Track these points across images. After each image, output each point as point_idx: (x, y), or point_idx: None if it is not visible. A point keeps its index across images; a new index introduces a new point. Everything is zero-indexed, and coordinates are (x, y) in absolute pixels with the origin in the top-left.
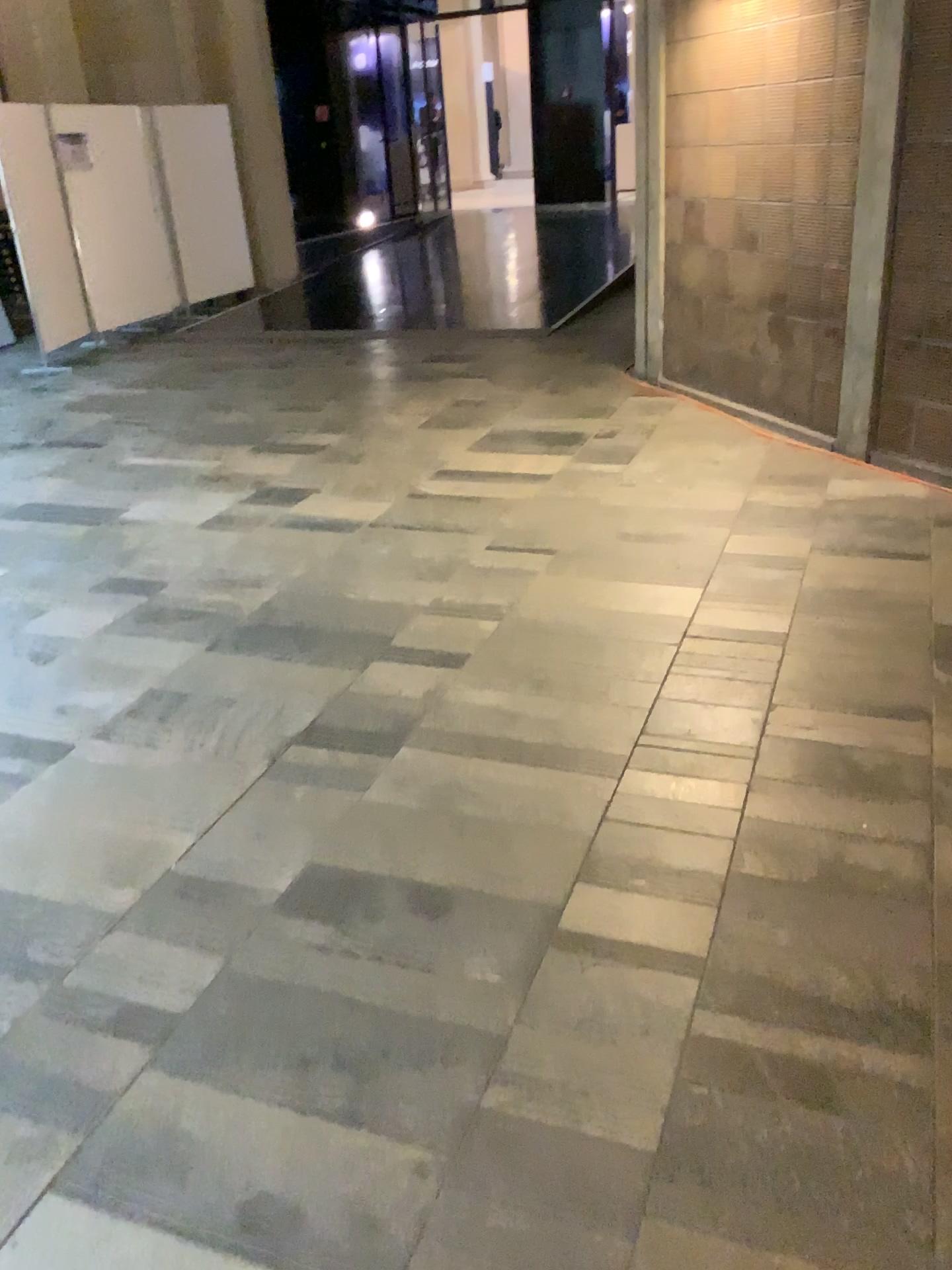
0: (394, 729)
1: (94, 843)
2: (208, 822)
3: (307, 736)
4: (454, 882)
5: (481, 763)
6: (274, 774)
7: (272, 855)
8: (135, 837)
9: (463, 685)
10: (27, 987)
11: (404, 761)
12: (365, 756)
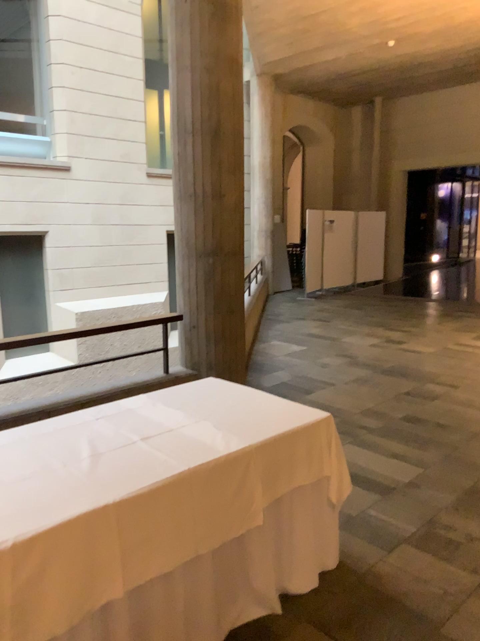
0: (434, 396)
1: (348, 401)
2: (379, 403)
3: (407, 393)
4: (450, 424)
5: (461, 407)
6: (397, 398)
7: (398, 411)
8: (359, 402)
9: (458, 391)
10: (337, 419)
11: (437, 402)
12: (425, 399)
